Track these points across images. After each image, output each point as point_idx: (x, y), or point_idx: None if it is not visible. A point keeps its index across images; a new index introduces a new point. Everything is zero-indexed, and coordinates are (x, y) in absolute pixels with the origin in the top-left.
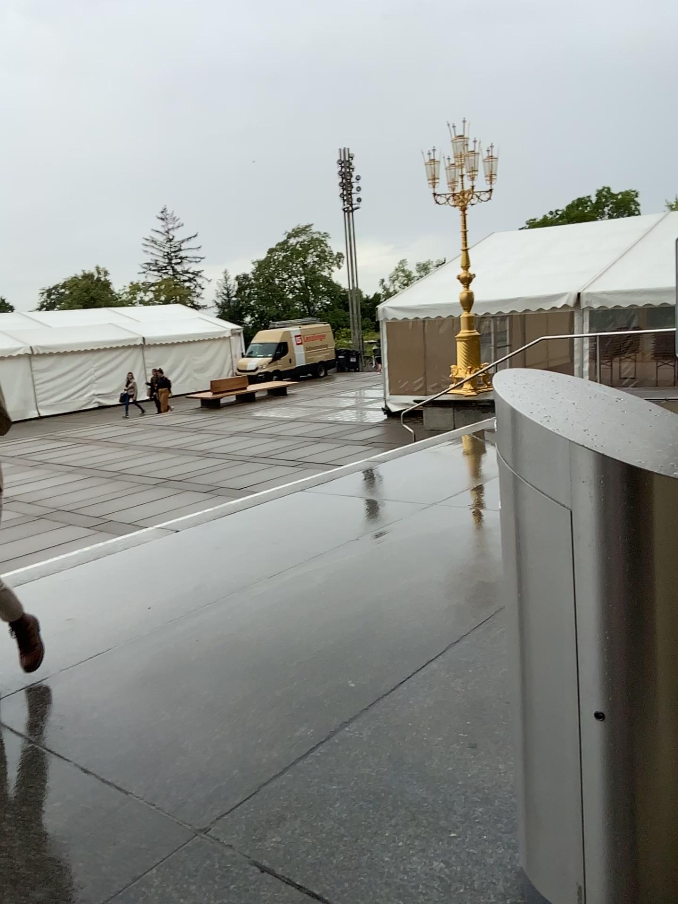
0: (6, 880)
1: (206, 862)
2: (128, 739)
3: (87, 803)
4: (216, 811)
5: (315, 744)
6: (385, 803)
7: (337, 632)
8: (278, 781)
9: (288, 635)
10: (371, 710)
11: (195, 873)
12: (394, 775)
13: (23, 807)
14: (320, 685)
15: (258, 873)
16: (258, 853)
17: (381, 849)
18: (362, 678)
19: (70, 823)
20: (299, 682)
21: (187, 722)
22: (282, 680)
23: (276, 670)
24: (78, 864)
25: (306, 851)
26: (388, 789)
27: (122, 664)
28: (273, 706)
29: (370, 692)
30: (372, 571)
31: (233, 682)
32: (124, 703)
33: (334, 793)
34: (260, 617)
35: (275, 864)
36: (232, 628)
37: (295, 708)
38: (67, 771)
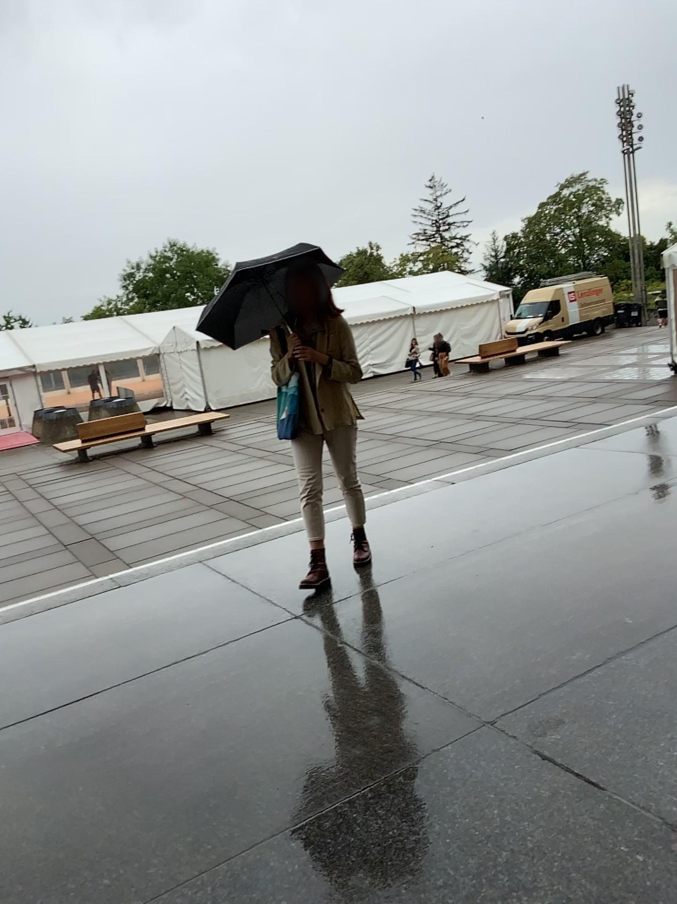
0: (335, 736)
1: (494, 745)
2: (423, 649)
3: (393, 692)
4: (501, 709)
5: (591, 667)
6: (660, 720)
7: (614, 575)
8: (557, 693)
9: (564, 576)
10: (648, 644)
11: (484, 753)
12: (670, 700)
13: (343, 688)
14: (596, 620)
15: (539, 759)
16: (539, 745)
17: (655, 756)
18: (639, 616)
19: (380, 704)
20: (576, 616)
21: (473, 639)
22: (559, 613)
23: (553, 605)
24: (389, 734)
25: (583, 749)
26: (663, 710)
27: (415, 590)
28: (551, 633)
29: (647, 629)
30: (652, 522)
31: (514, 611)
32: (418, 621)
33: (609, 708)
34: (537, 559)
35: (555, 755)
36: (511, 567)
37: (571, 637)
38: (374, 668)
